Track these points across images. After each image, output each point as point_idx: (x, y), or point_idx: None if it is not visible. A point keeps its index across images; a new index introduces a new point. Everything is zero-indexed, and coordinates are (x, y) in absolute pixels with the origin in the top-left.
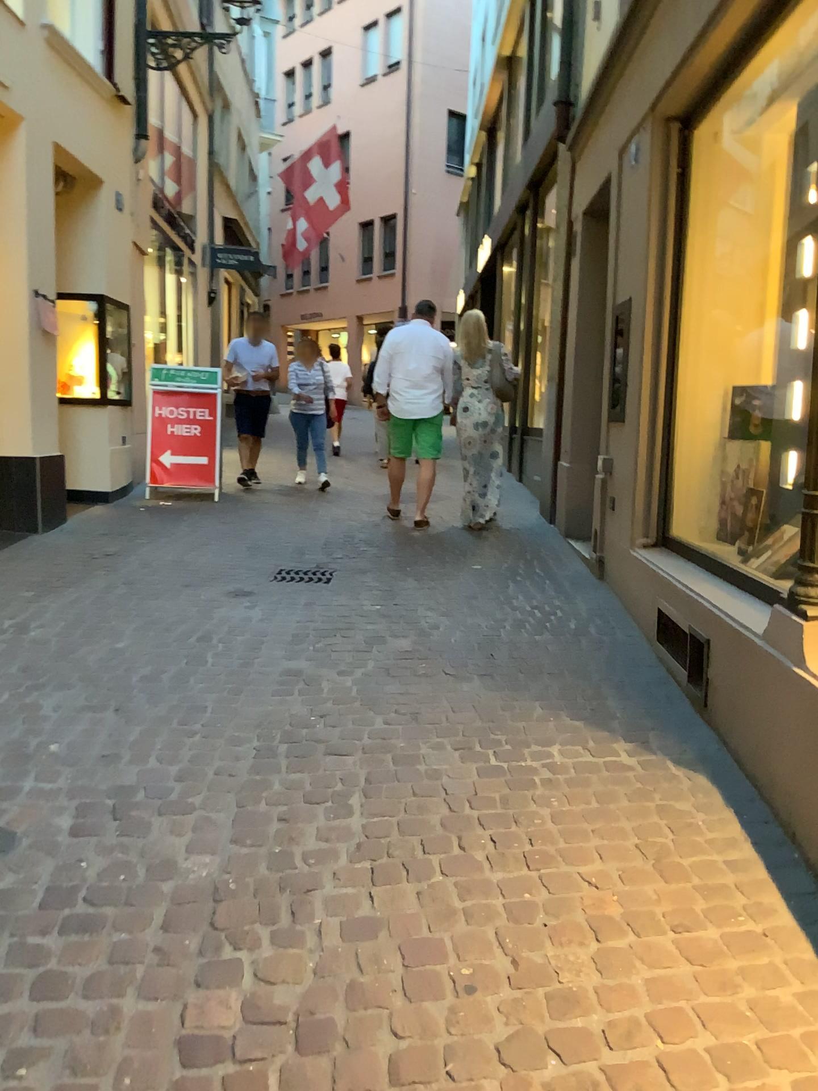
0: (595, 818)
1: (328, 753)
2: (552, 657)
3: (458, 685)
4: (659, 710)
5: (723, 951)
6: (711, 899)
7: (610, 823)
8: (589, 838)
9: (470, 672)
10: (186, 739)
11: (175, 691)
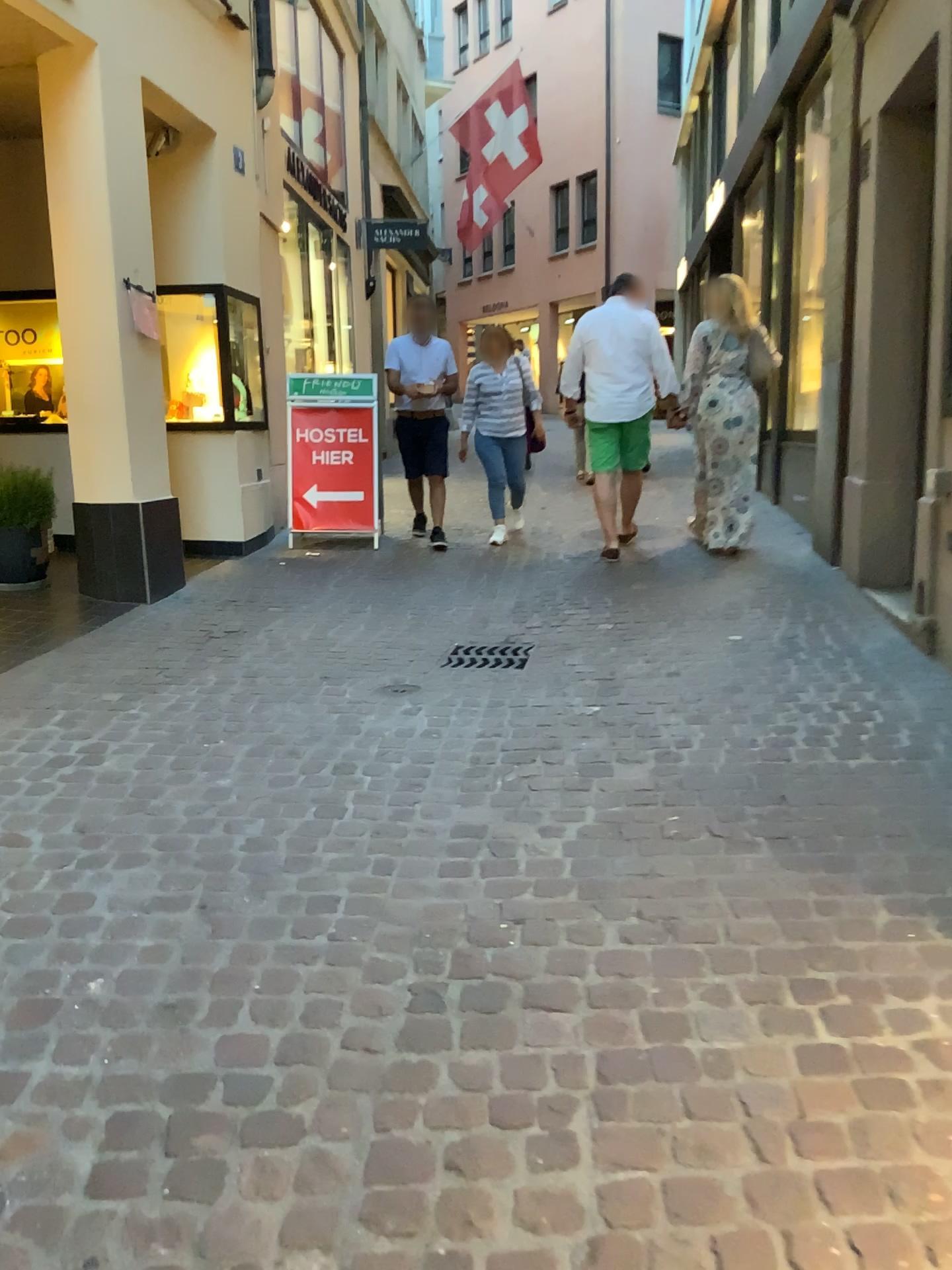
0: None
1: (531, 1005)
2: (881, 801)
3: (737, 859)
4: None
5: None
6: None
7: None
8: None
9: (752, 829)
10: (301, 972)
11: (293, 872)
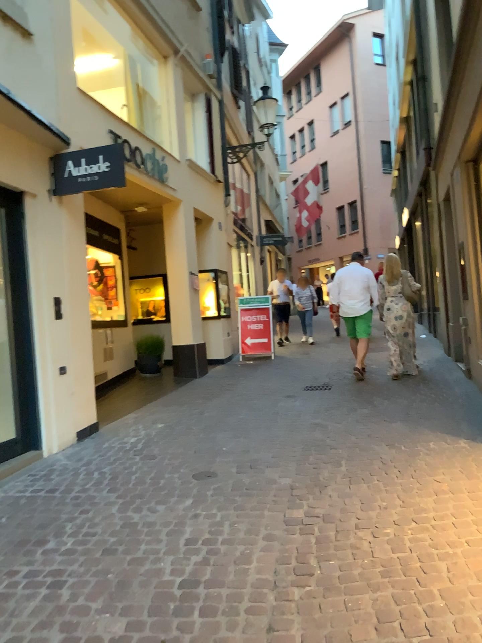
0: (443, 463)
1: (332, 448)
2: (436, 411)
3: (390, 424)
4: None
5: None
6: None
7: (449, 463)
8: (439, 468)
9: (396, 419)
10: (274, 445)
11: (267, 431)
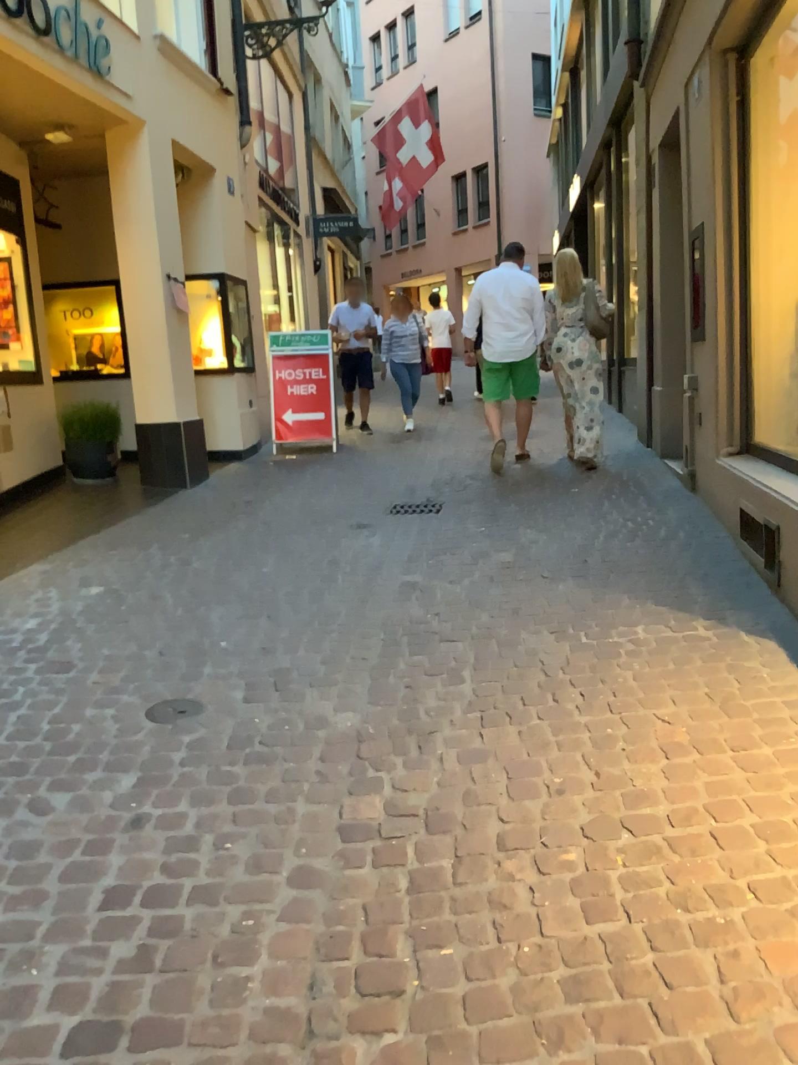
0: (671, 675)
1: (443, 640)
2: (640, 558)
3: (555, 584)
4: (736, 593)
5: (772, 761)
6: (767, 727)
7: (683, 677)
8: (665, 689)
9: (566, 573)
10: (326, 634)
11: (314, 601)
